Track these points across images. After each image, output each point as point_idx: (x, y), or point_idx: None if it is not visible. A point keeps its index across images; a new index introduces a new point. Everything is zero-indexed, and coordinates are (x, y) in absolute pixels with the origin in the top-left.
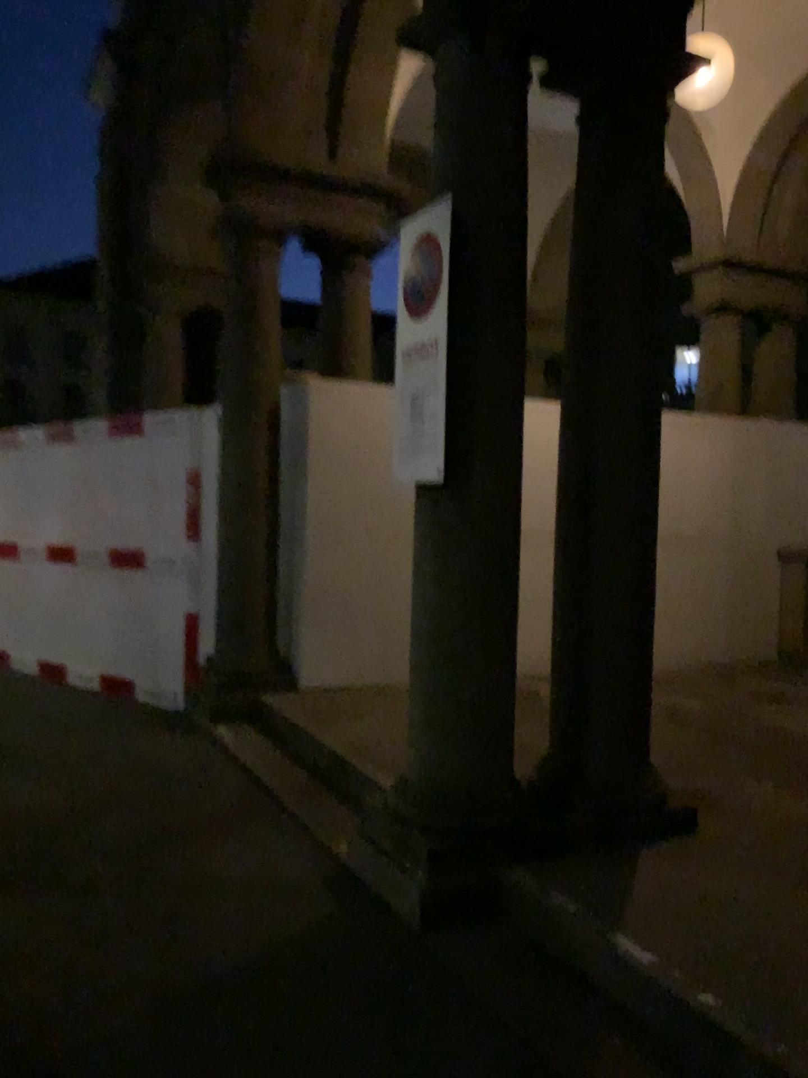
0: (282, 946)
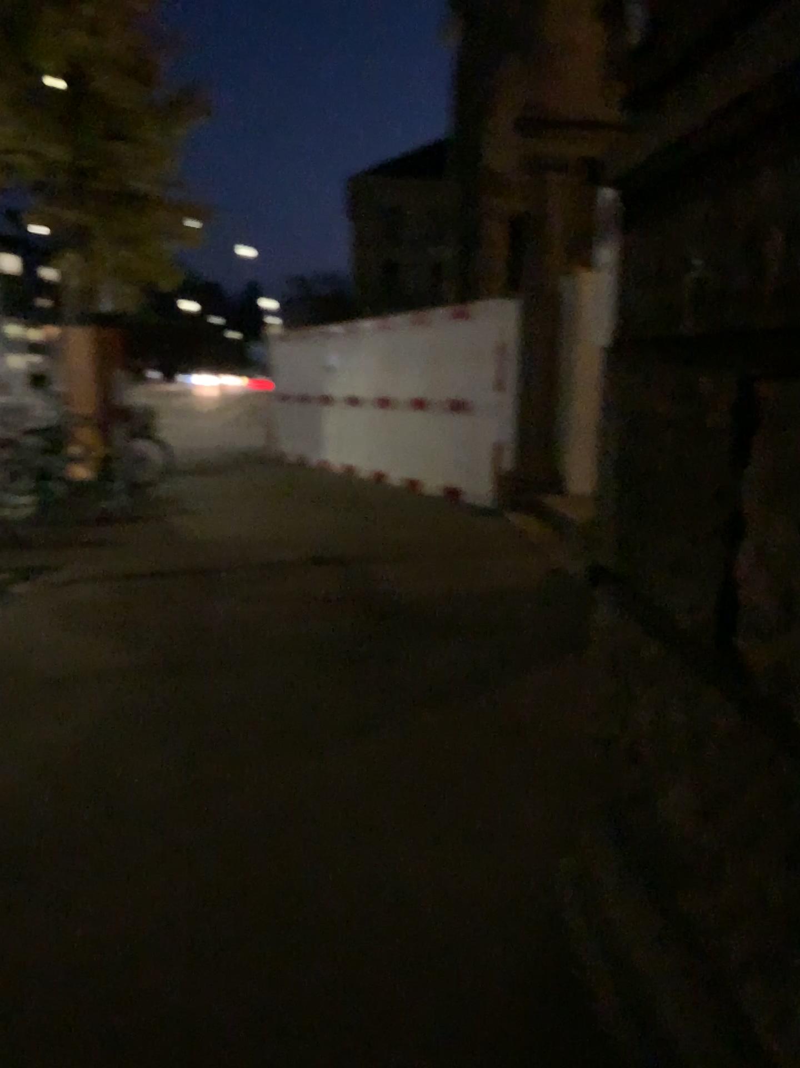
0: (509, 585)
